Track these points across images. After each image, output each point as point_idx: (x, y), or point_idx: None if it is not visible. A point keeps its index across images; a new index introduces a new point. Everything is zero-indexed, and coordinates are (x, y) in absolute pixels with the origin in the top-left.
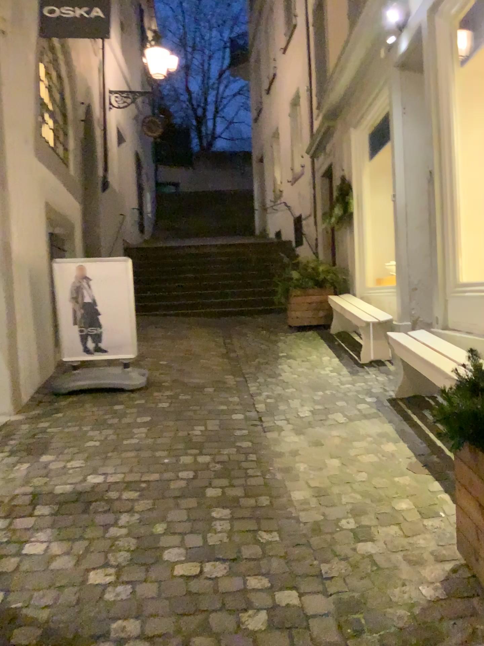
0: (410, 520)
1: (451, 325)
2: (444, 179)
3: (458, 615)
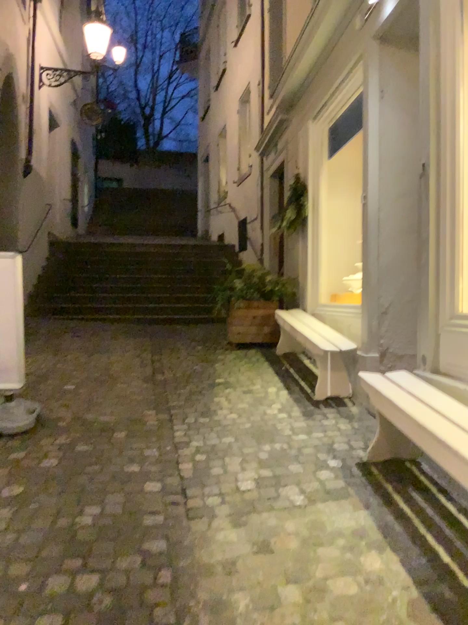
0: None
1: (446, 370)
2: (444, 175)
3: None
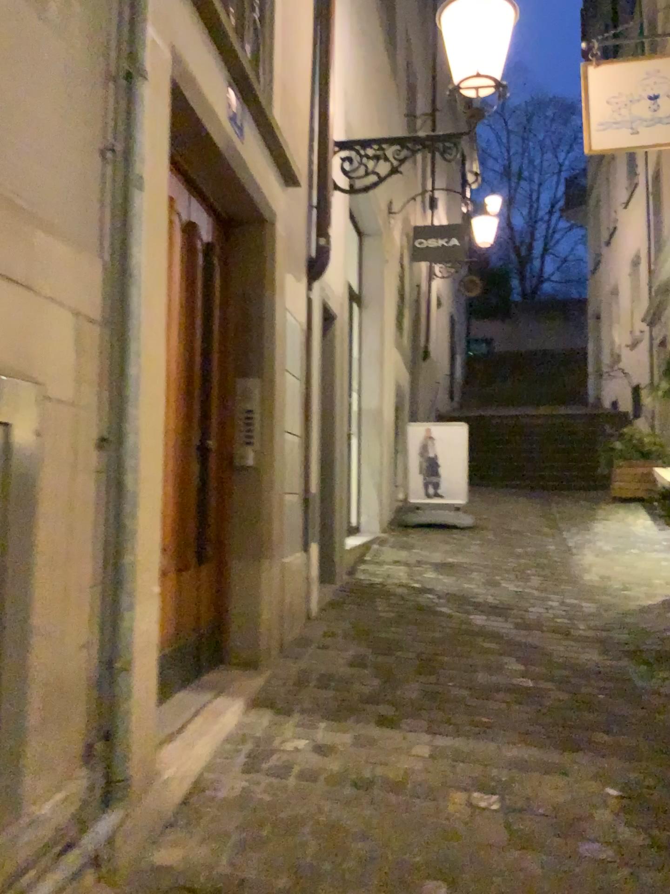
0: (656, 583)
1: None
2: None
3: (662, 606)
